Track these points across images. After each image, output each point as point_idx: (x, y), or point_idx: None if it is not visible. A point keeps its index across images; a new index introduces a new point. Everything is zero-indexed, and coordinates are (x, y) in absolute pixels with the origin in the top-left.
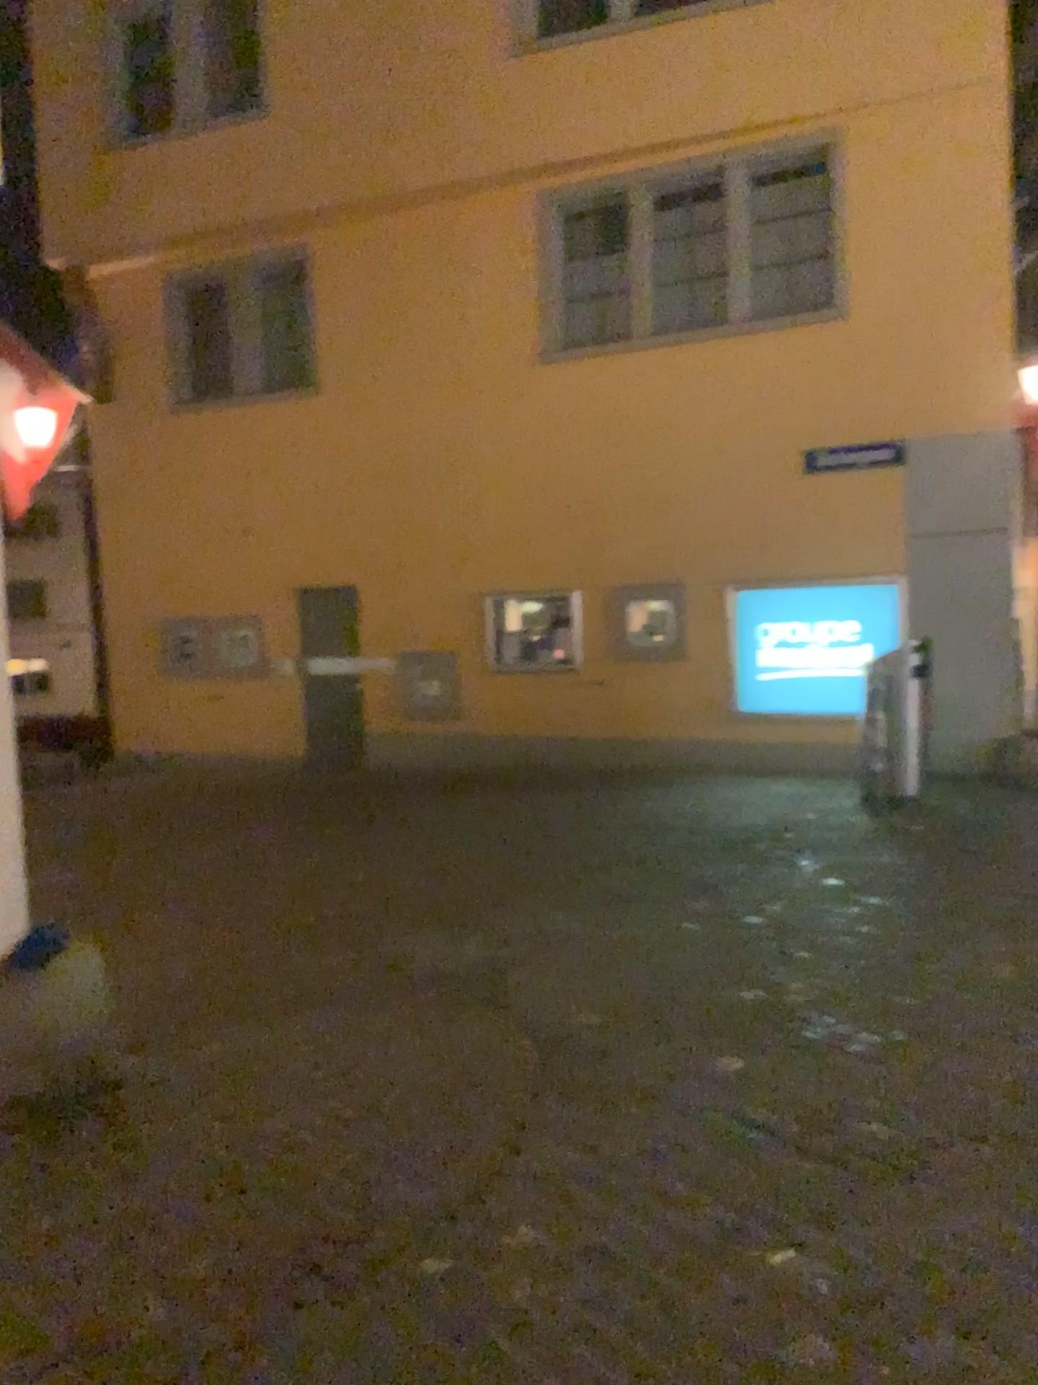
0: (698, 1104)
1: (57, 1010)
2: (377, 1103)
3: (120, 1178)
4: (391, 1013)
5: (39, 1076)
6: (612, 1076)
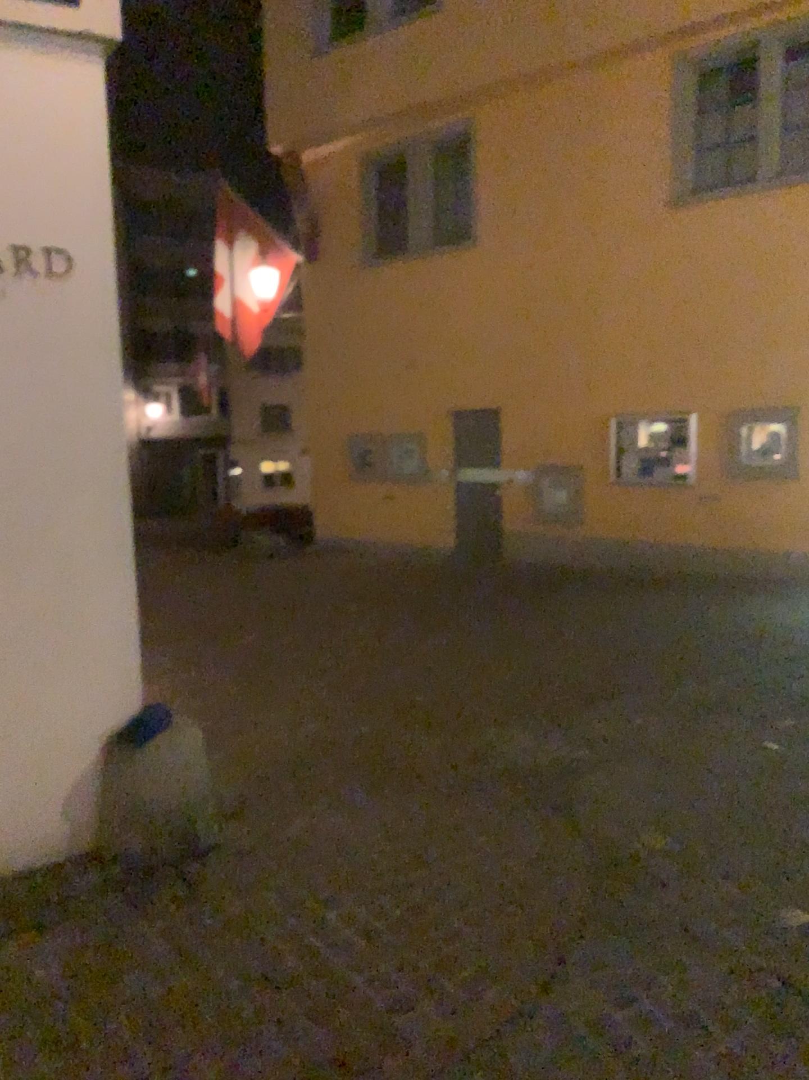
0: (751, 964)
1: (157, 782)
2: (425, 907)
3: (179, 953)
4: (462, 808)
5: (145, 836)
6: (663, 912)
